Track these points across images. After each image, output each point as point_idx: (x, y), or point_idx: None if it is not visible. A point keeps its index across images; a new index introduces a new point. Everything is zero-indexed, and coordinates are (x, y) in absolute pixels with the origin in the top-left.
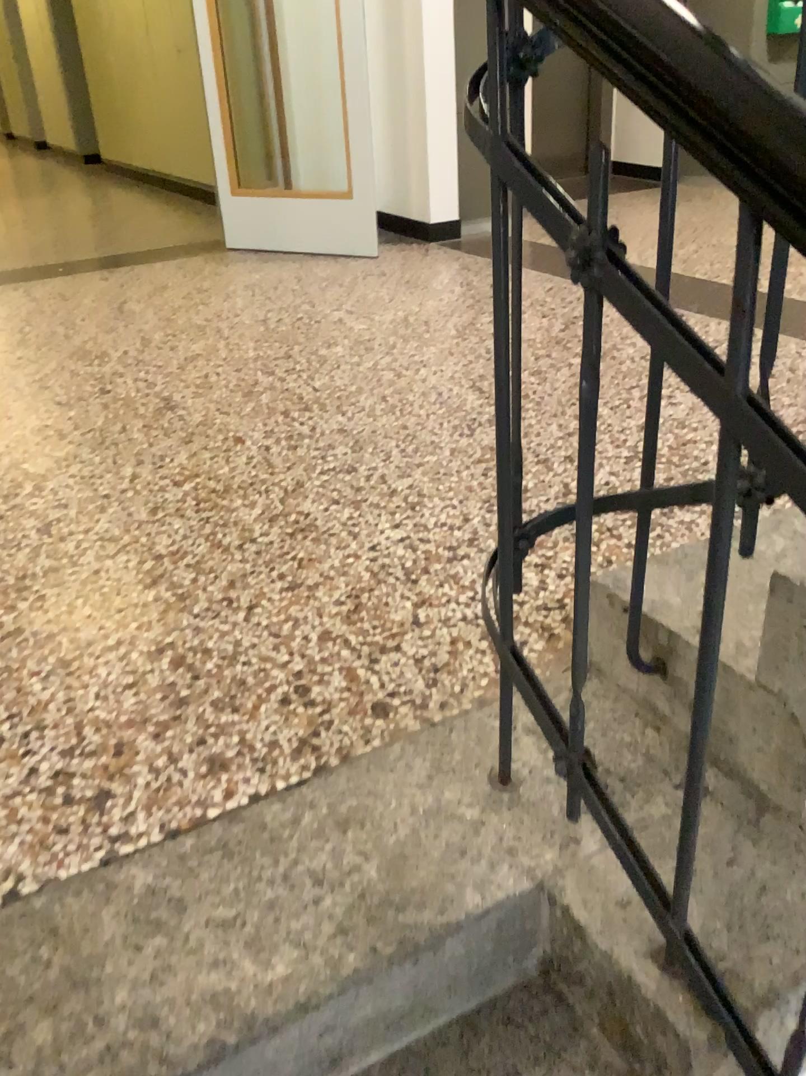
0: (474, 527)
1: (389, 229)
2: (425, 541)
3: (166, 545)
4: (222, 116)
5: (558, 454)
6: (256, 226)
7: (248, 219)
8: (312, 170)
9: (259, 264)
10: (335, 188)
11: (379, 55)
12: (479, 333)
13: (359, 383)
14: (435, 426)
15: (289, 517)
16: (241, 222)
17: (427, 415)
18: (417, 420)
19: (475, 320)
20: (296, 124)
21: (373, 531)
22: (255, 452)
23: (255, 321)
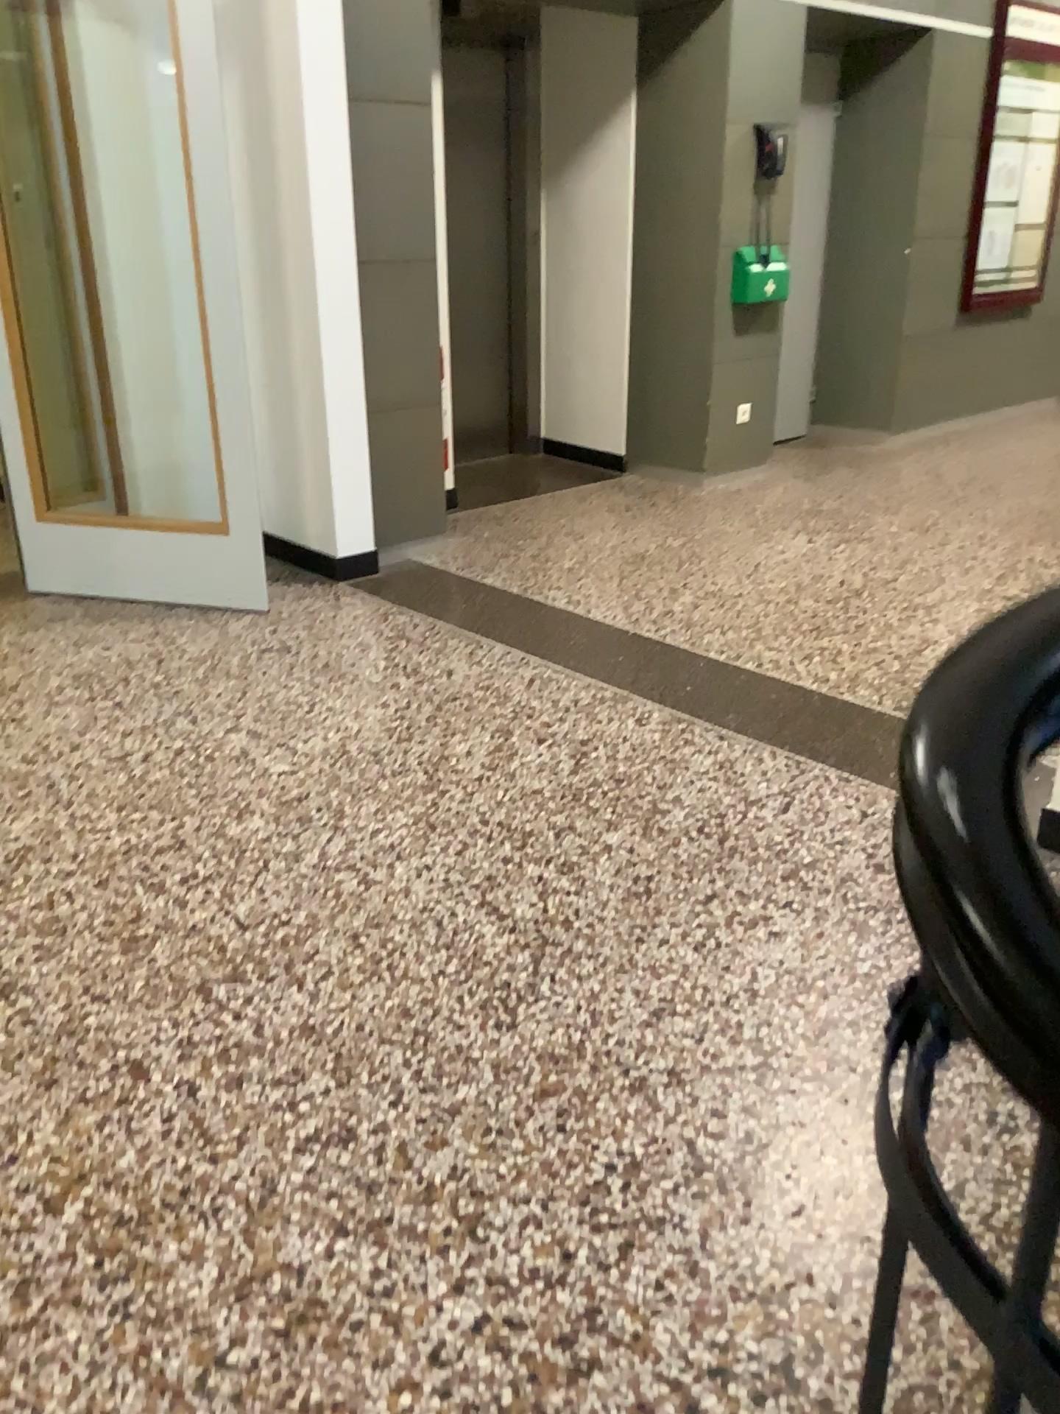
0: (583, 1272)
1: (278, 557)
2: (516, 1327)
3: (61, 1394)
4: (26, 412)
5: (656, 1064)
6: (84, 566)
7: (72, 555)
8: (165, 481)
9: (93, 624)
10: (202, 510)
11: (262, 336)
12: (462, 779)
13: (309, 904)
14: (453, 1007)
15: (271, 1283)
16: (61, 560)
17: (433, 978)
18: (424, 995)
19: (450, 751)
20: (139, 419)
21: (423, 1305)
22: (176, 1099)
23: (111, 757)
